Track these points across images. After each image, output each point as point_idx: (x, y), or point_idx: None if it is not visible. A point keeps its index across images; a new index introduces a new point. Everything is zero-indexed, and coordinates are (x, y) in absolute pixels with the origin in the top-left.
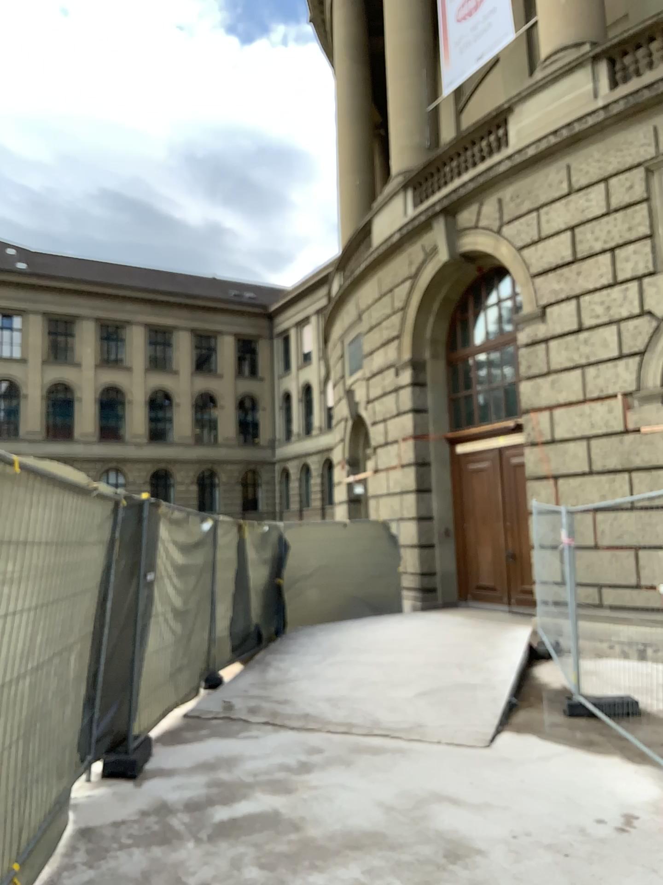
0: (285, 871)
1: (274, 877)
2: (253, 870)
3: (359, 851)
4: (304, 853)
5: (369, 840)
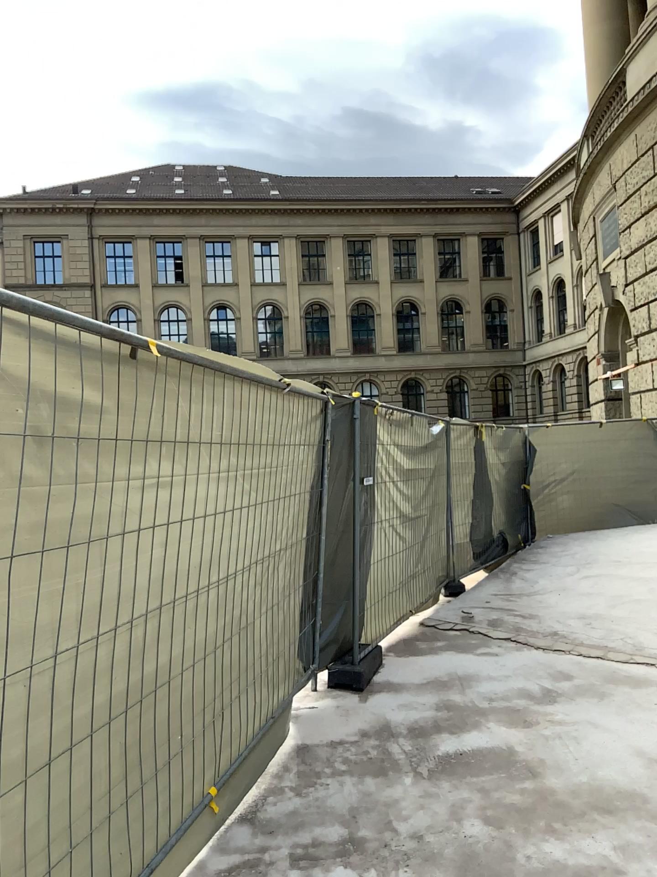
0: (513, 834)
1: (499, 840)
2: (474, 826)
3: (610, 820)
4: (540, 812)
5: (624, 806)
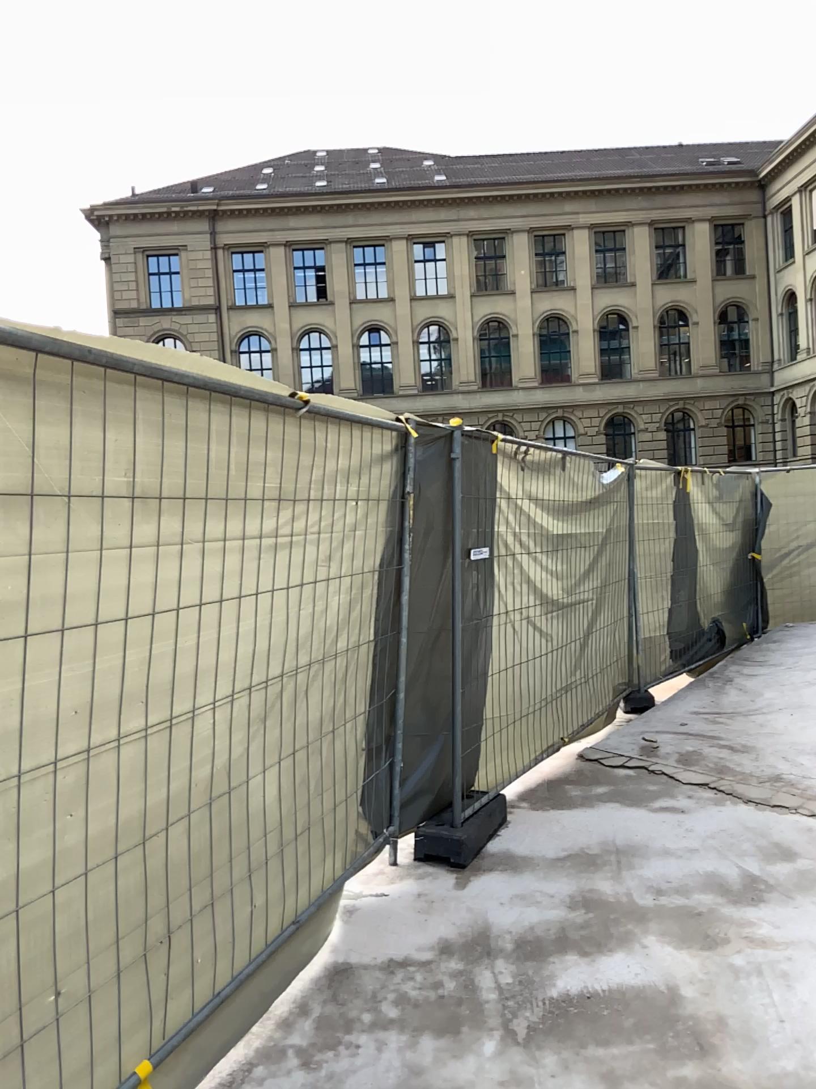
0: None
1: None
2: None
3: None
4: None
5: None
